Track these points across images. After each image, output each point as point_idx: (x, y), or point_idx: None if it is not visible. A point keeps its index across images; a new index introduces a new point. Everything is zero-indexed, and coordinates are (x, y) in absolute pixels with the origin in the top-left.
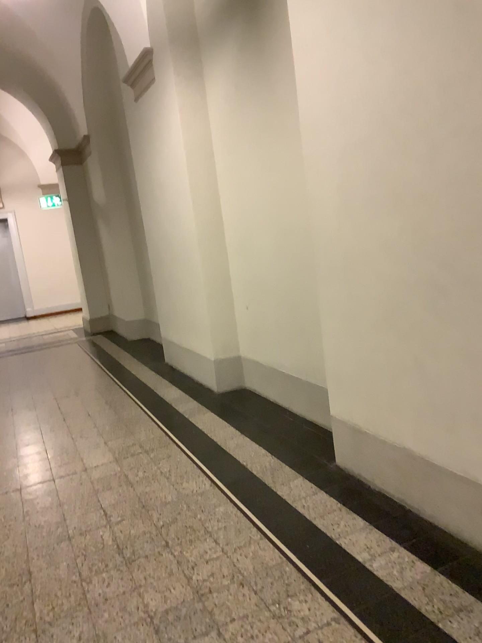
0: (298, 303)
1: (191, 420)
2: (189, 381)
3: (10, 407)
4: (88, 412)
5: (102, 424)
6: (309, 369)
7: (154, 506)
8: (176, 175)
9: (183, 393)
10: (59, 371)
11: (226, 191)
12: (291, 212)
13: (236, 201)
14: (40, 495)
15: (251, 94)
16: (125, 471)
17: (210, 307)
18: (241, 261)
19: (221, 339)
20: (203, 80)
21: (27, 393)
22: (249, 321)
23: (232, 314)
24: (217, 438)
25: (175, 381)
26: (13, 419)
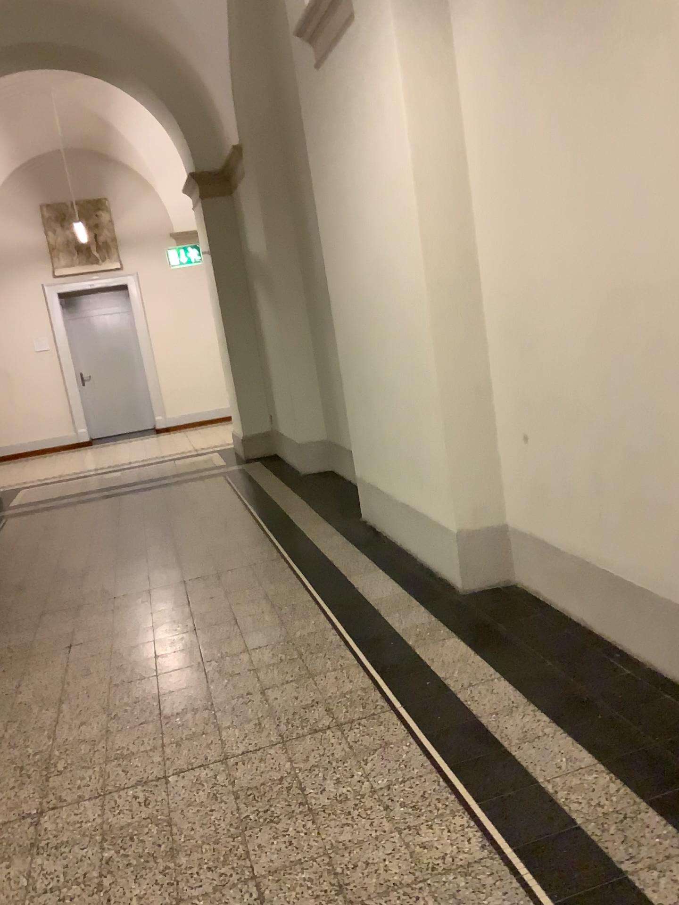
0: (655, 438)
1: (421, 653)
2: (409, 561)
3: (110, 597)
4: (235, 617)
5: (258, 646)
6: (676, 575)
7: (363, 897)
8: (392, 190)
9: (400, 585)
10: (192, 529)
11: (488, 214)
12: (652, 245)
13: (511, 233)
14: (135, 824)
15: (559, 2)
16: (301, 777)
17: (453, 434)
18: (518, 349)
19: (472, 495)
20: (448, 0)
21: (139, 568)
22: (531, 464)
23: (494, 446)
24: (479, 706)
25: (384, 559)
26: (111, 624)
